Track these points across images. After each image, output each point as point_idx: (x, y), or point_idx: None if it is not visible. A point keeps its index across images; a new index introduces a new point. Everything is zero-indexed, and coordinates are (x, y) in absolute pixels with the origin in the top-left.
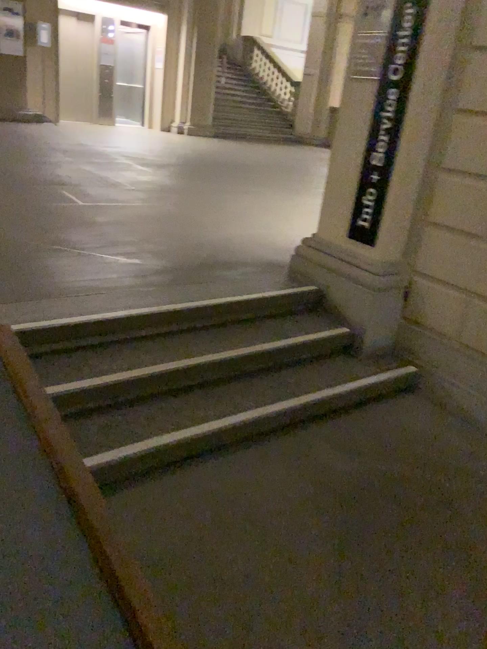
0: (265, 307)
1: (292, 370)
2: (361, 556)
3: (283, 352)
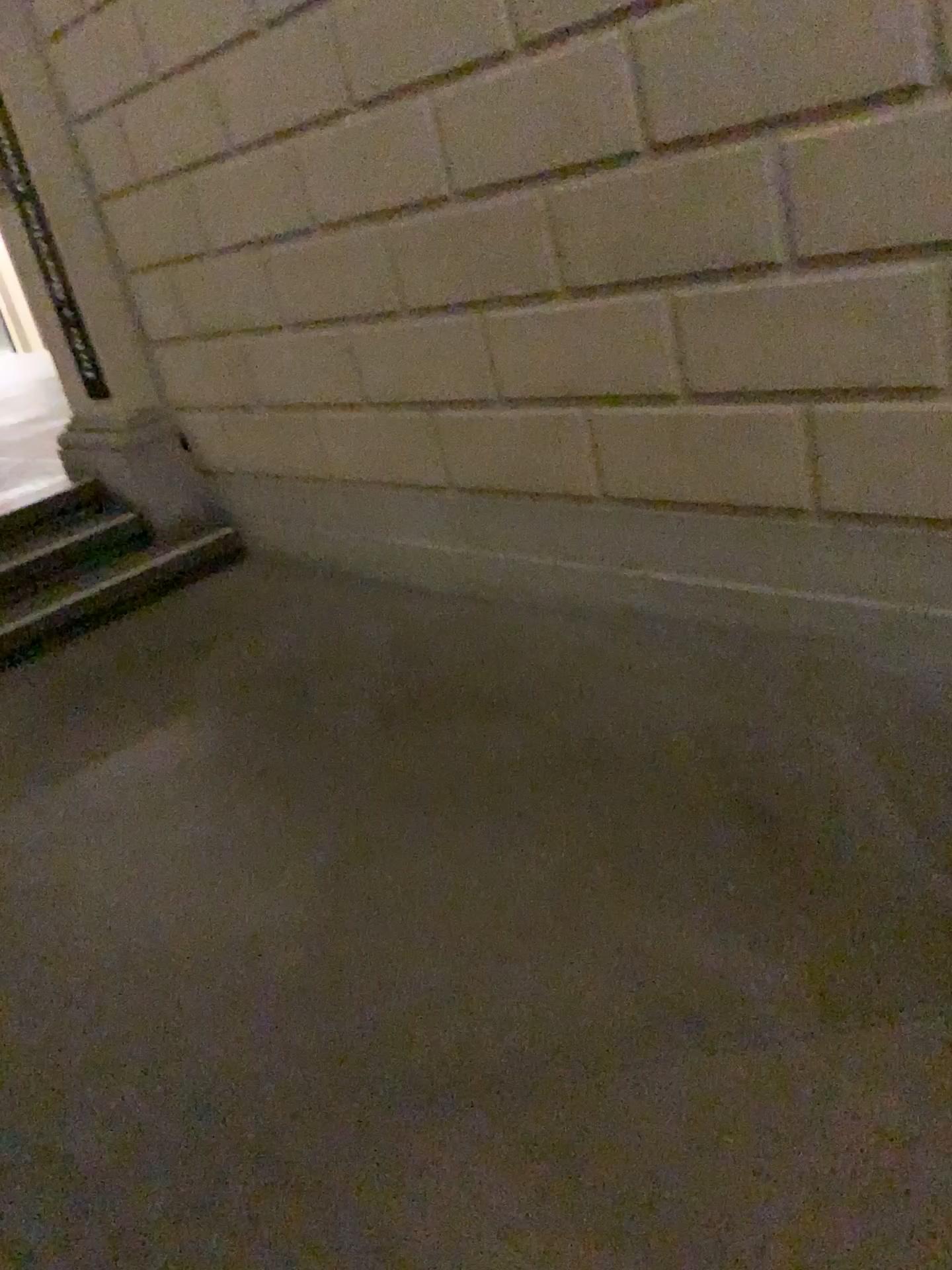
0: (24, 525)
1: (60, 584)
2: (62, 722)
3: (40, 567)
